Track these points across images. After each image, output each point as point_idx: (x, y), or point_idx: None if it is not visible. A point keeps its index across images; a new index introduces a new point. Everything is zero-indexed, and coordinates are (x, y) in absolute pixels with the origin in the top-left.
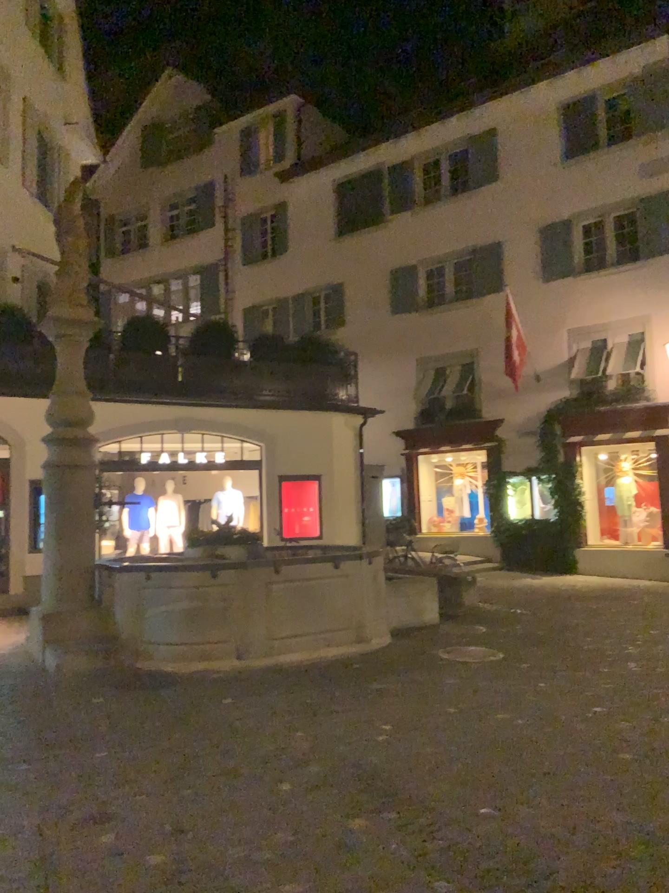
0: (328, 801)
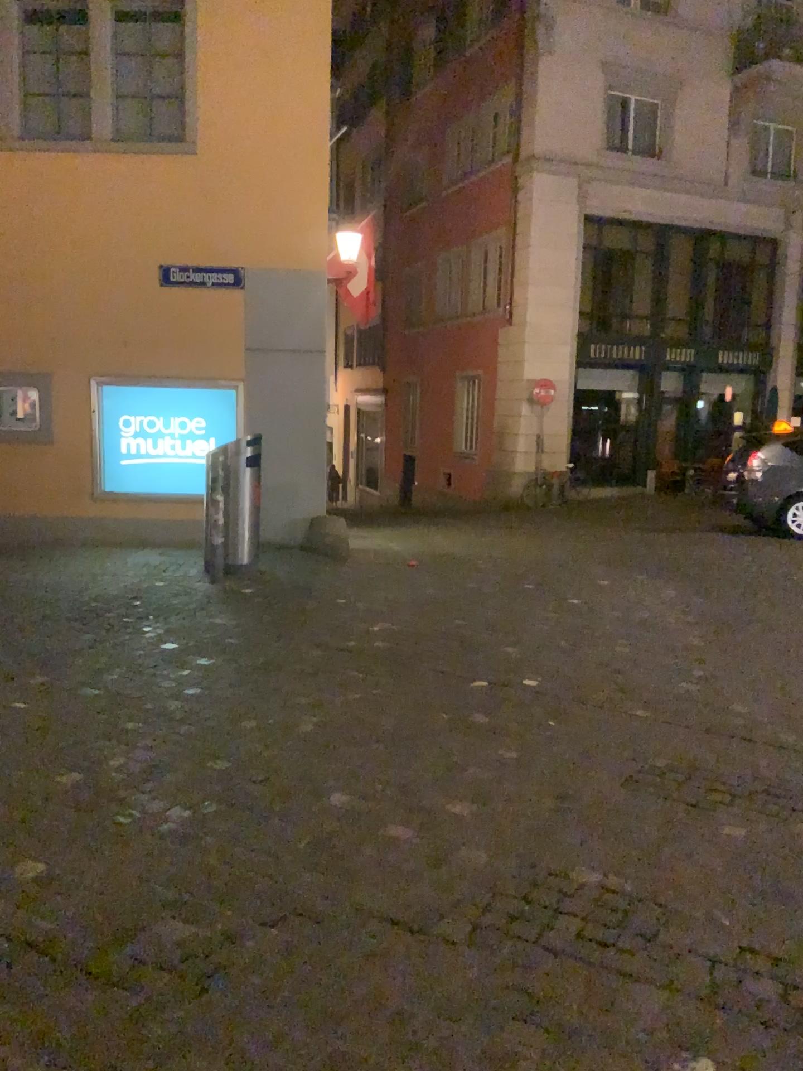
0: None
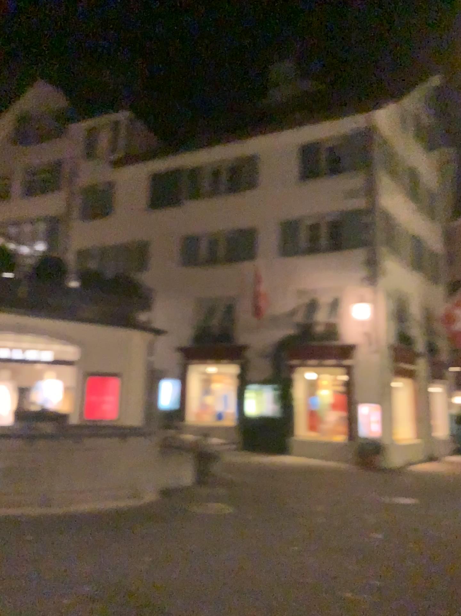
0: (93, 614)
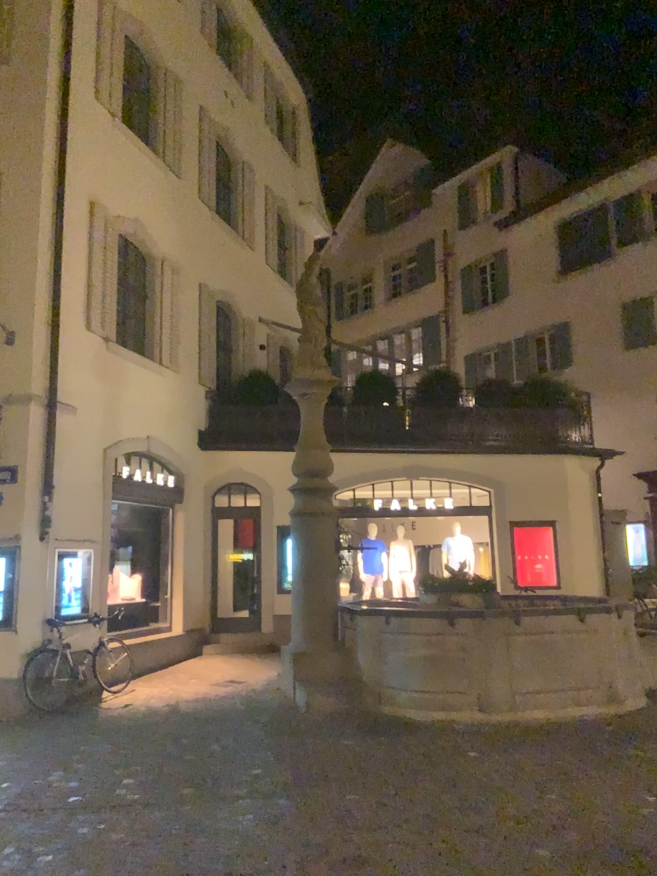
0: (587, 875)
